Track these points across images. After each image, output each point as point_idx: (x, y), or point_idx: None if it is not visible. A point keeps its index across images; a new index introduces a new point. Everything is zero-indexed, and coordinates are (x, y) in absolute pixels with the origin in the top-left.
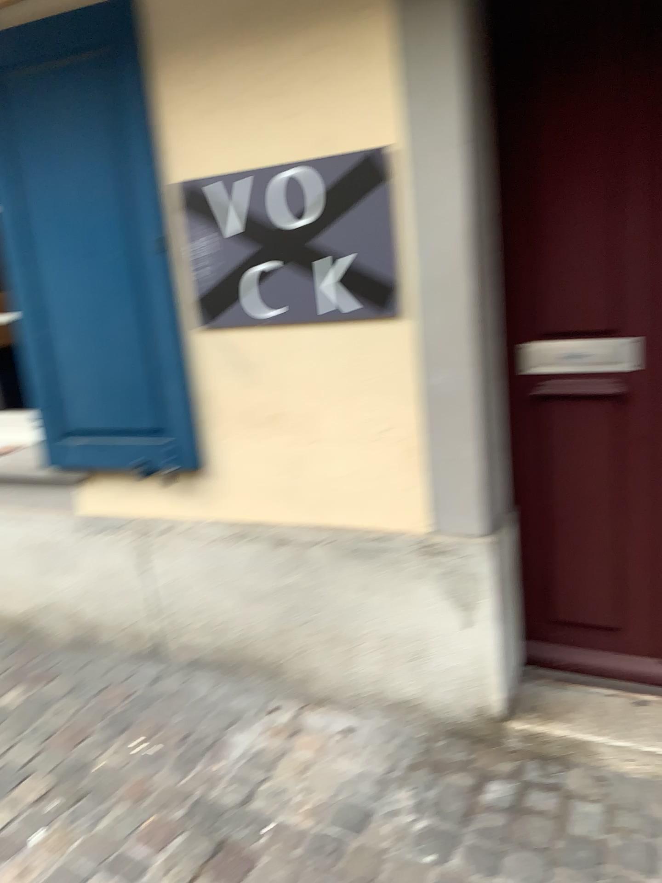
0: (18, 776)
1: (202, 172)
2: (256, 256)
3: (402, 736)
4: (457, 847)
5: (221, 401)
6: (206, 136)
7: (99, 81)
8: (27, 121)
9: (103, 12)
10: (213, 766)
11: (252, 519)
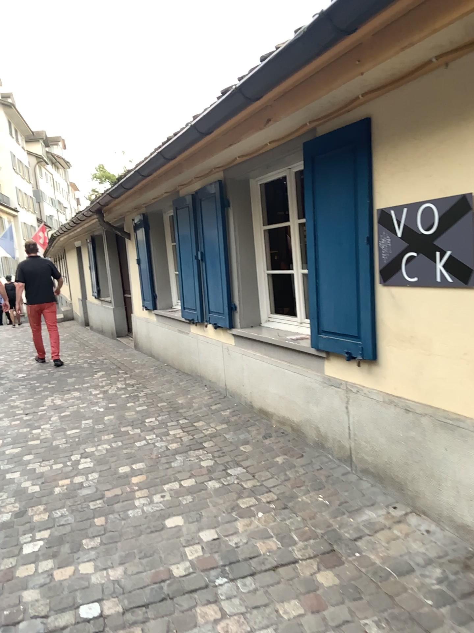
0: (260, 490)
1: (387, 204)
2: (406, 249)
3: (456, 545)
4: (450, 603)
5: (385, 325)
6: (390, 187)
7: (347, 161)
8: (317, 179)
9: (353, 128)
10: (345, 518)
11: (393, 393)
